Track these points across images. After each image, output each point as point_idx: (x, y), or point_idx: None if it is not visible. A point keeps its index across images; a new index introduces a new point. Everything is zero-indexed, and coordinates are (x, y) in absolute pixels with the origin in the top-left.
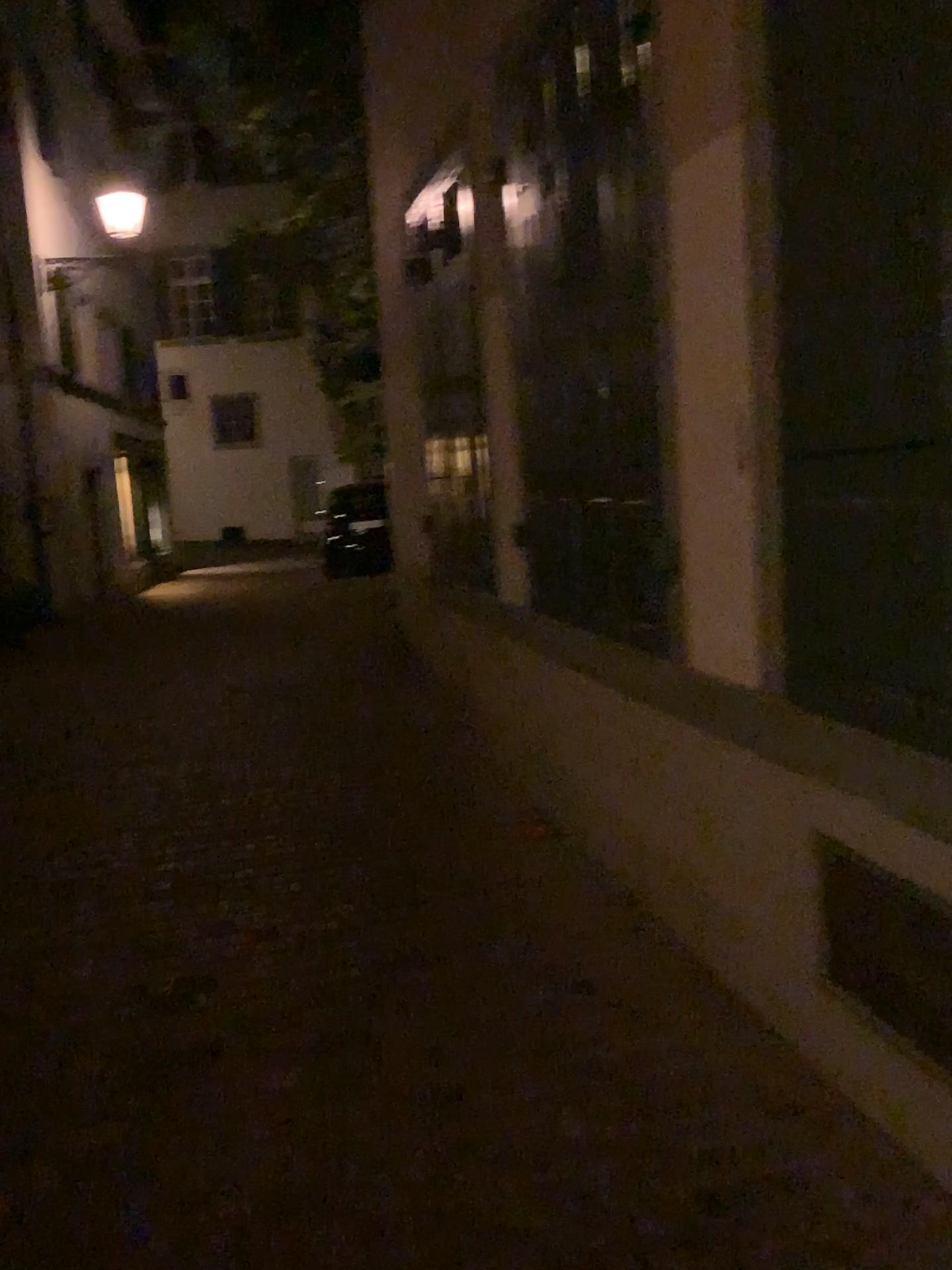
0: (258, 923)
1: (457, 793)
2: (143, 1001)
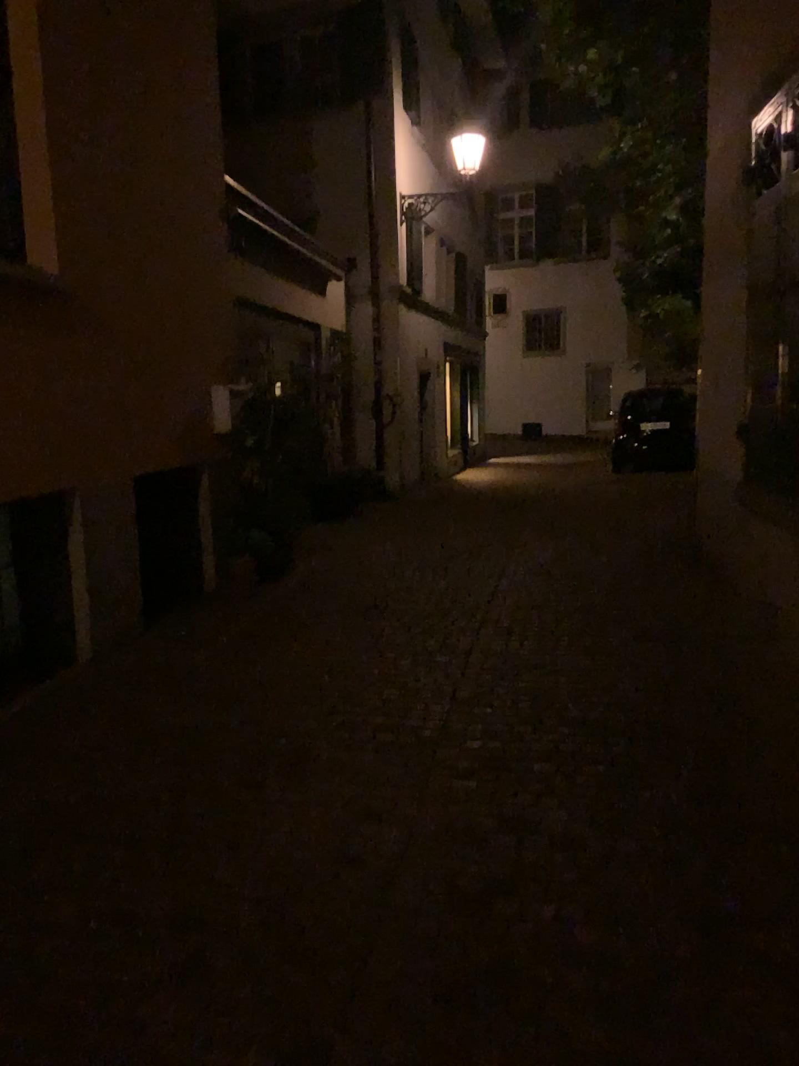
0: (560, 834)
1: (766, 718)
2: (447, 901)
